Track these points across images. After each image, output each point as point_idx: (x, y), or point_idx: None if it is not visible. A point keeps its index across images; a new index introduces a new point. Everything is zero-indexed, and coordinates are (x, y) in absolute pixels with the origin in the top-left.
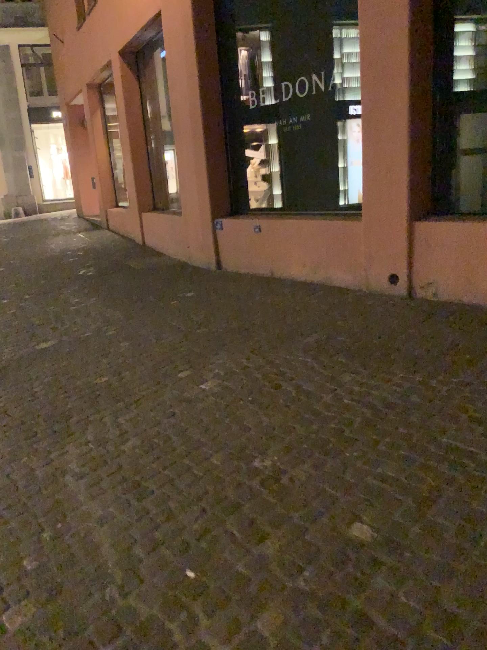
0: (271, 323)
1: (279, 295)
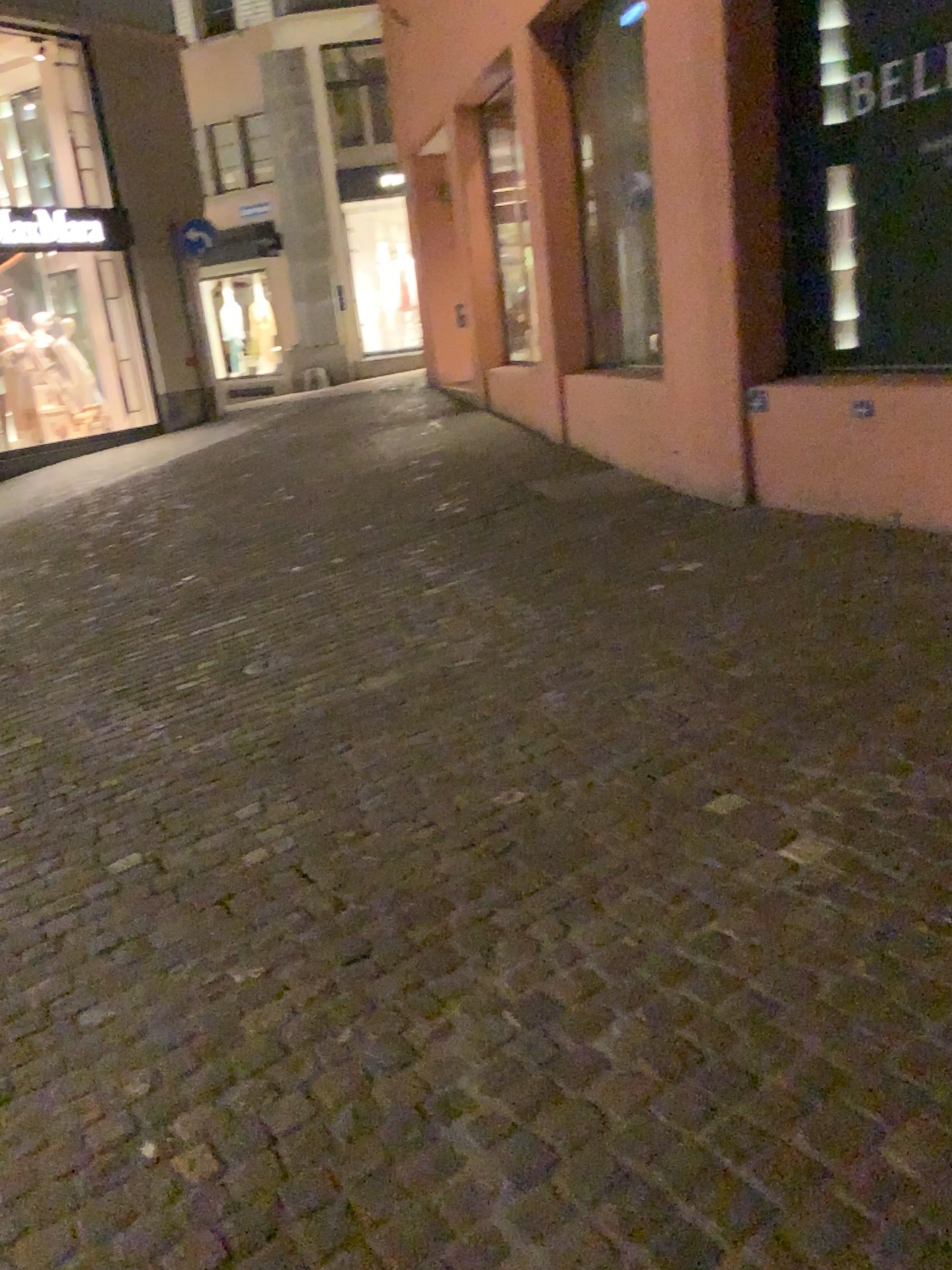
0: (942, 664)
1: (935, 581)
